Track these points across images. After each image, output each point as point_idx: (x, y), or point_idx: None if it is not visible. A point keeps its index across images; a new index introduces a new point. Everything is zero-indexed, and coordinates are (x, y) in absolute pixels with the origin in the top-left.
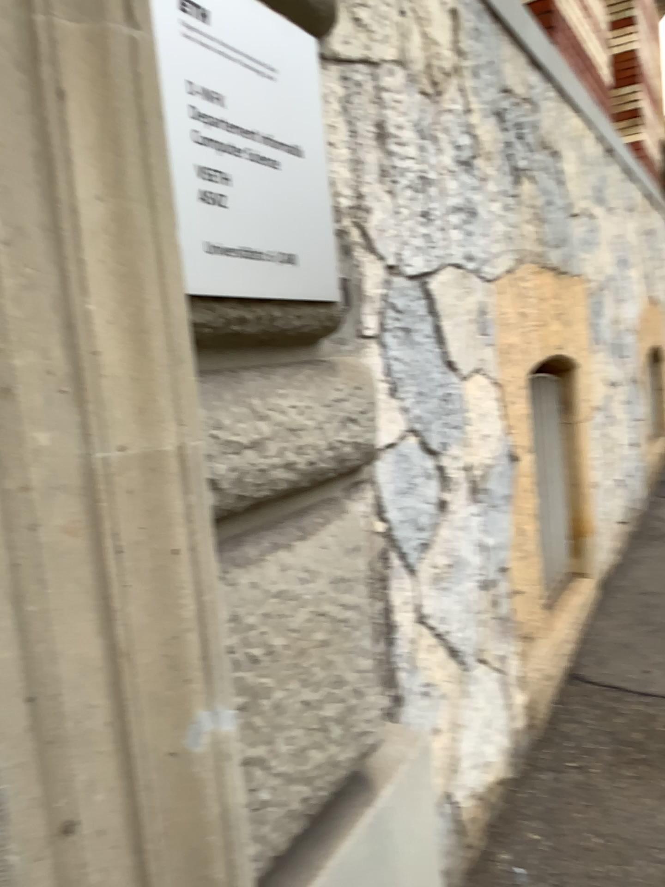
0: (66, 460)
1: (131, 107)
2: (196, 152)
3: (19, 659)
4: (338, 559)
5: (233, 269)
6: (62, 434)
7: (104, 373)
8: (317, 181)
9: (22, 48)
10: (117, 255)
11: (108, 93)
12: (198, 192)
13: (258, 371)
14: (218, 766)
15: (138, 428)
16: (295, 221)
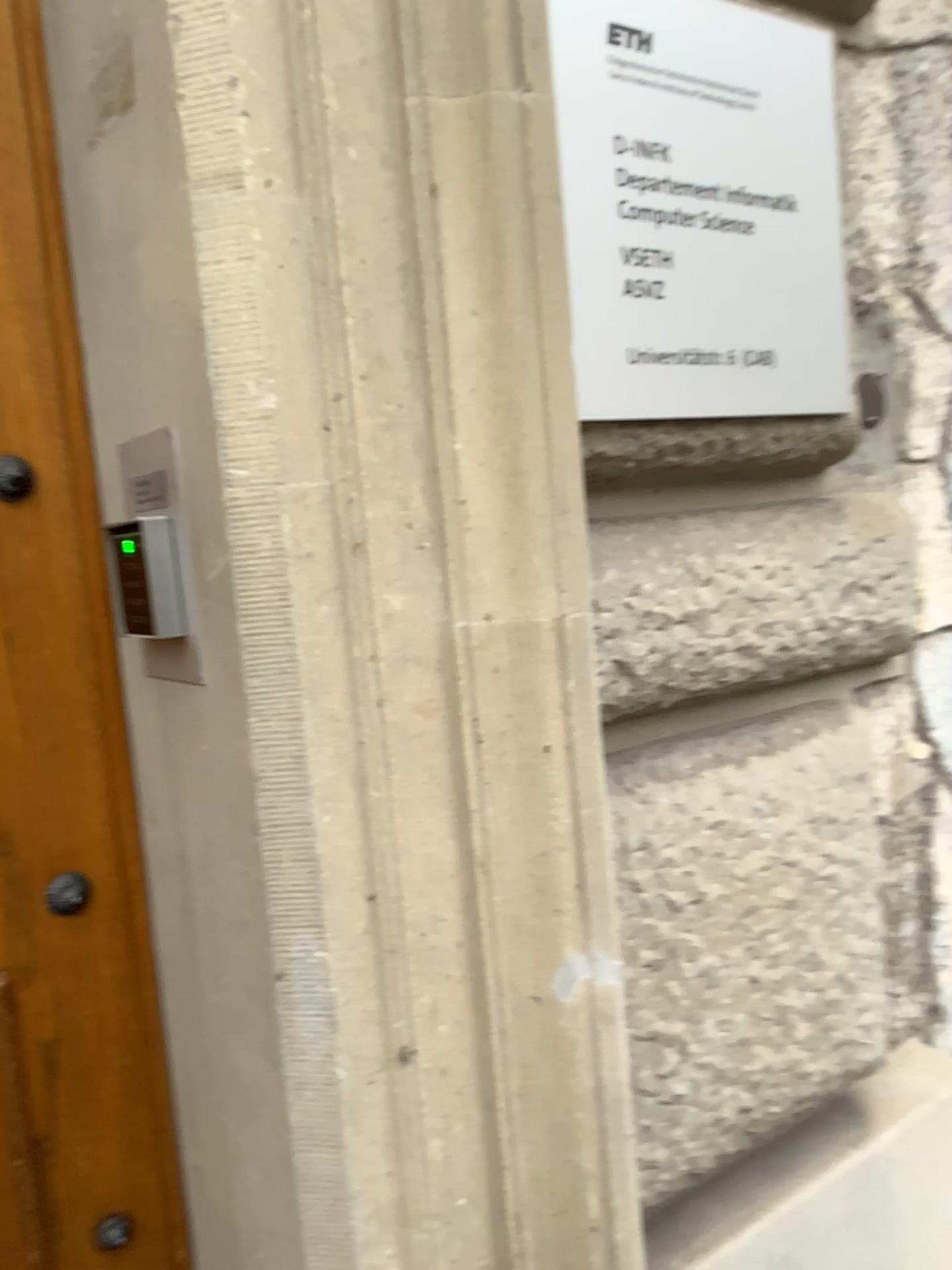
0: (419, 629)
1: (516, 193)
2: (621, 230)
3: (359, 853)
4: (821, 787)
5: (671, 380)
6: (418, 598)
7: (471, 525)
8: (818, 243)
9: (390, 141)
10: (492, 381)
11: (489, 179)
12: (623, 282)
13: (711, 517)
14: (595, 1029)
15: (508, 594)
16: (775, 304)
